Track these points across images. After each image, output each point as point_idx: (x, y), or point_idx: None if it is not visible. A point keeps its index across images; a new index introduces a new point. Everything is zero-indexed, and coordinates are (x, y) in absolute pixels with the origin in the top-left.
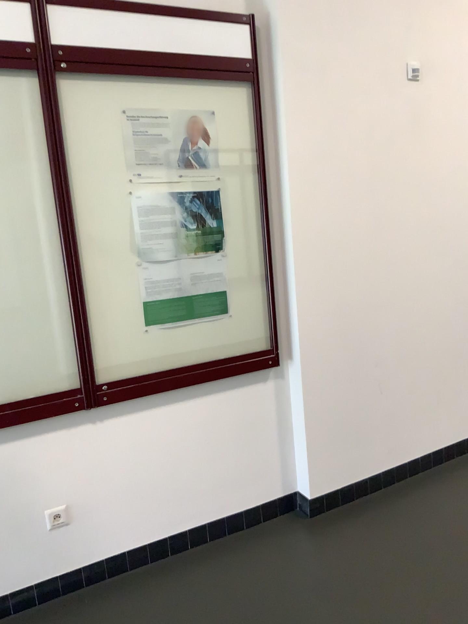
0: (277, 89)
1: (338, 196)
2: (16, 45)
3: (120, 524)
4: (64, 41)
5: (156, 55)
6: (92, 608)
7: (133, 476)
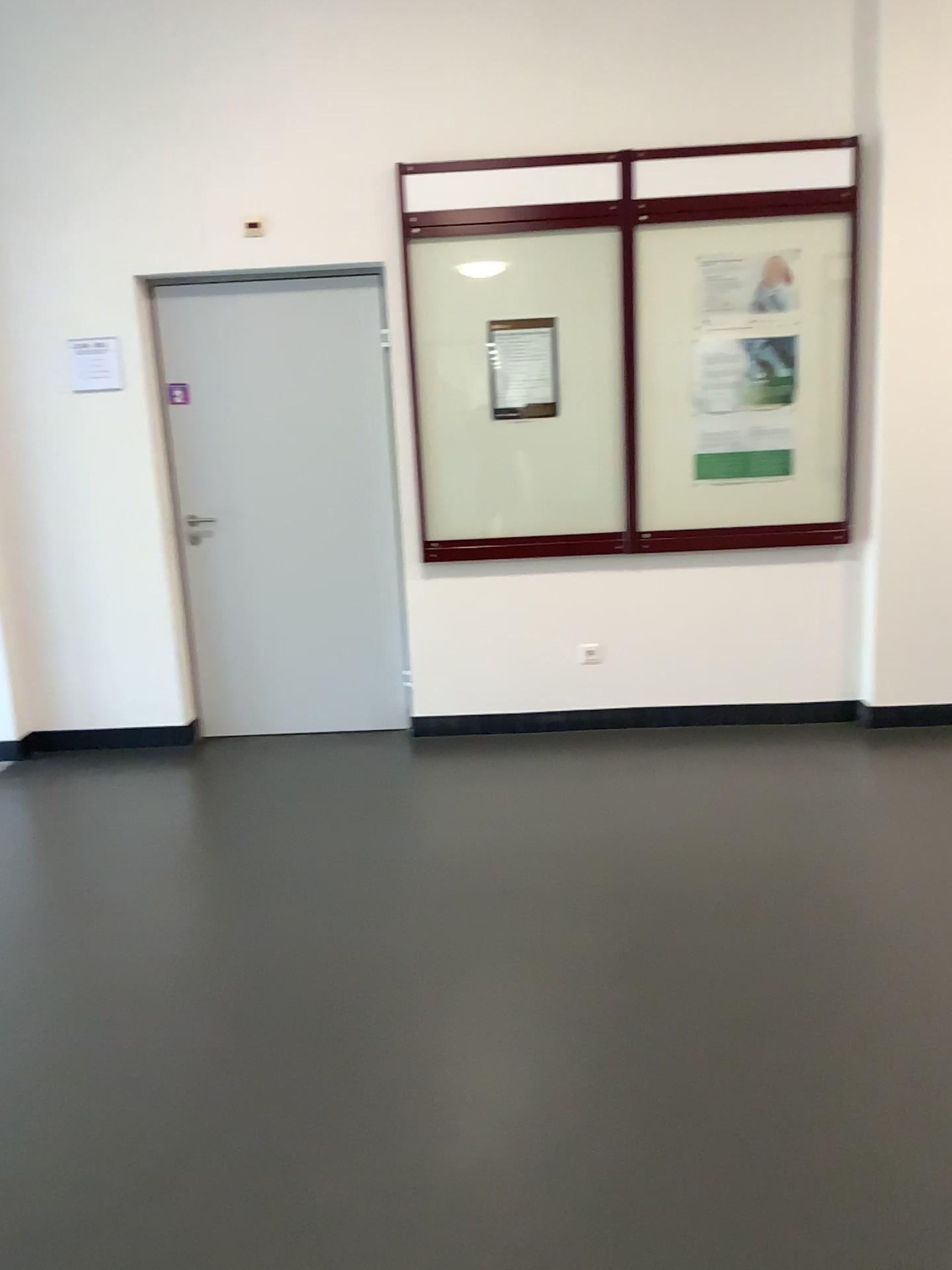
0: (880, 219)
1: None
2: (603, 205)
3: (649, 678)
4: (646, 195)
5: (737, 198)
6: (612, 740)
7: (668, 632)
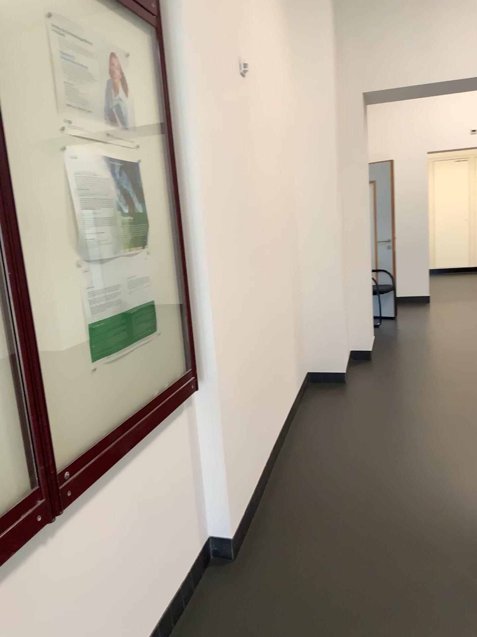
0: (174, 46)
1: (219, 186)
2: None
3: None
4: None
5: None
6: None
7: (94, 604)
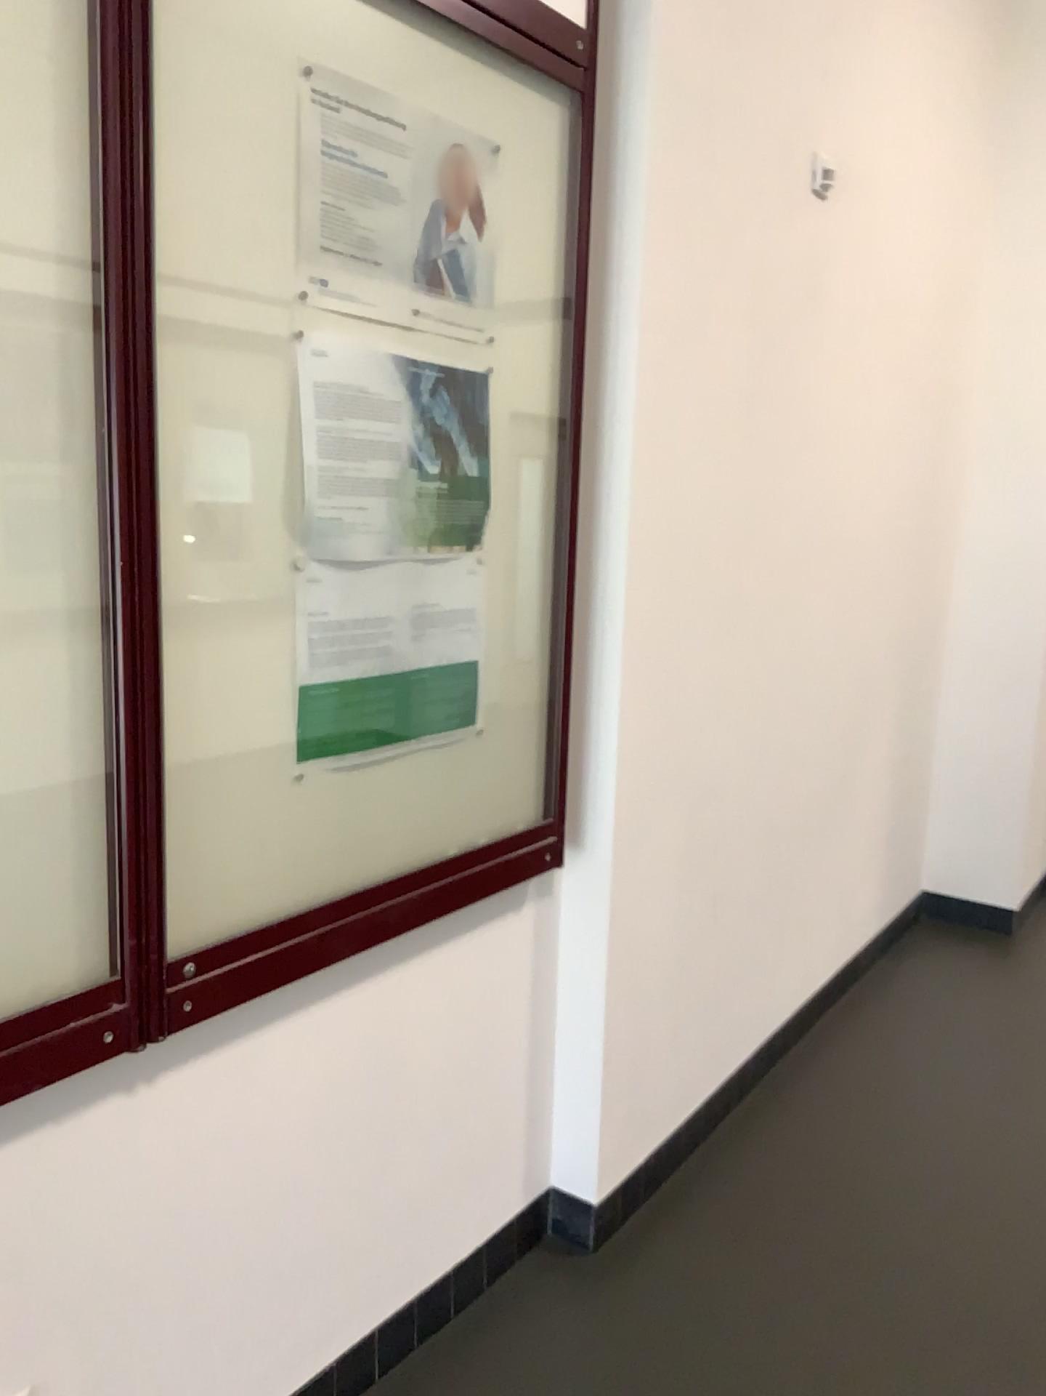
0: (624, 132)
1: (700, 437)
2: None
3: None
4: None
5: None
6: None
7: (222, 1238)
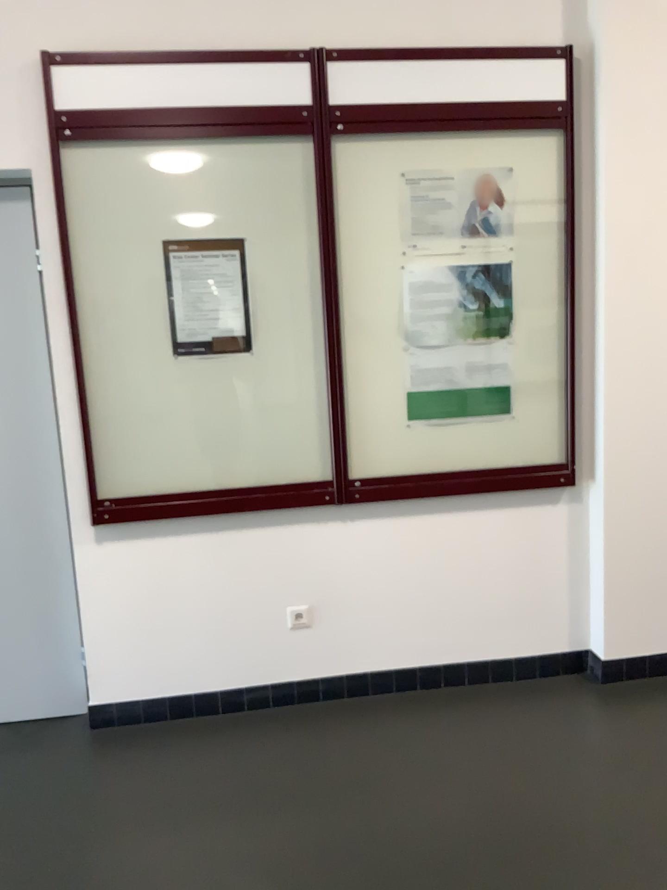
0: (596, 136)
1: None
2: (293, 110)
3: (364, 640)
4: (342, 100)
5: (444, 107)
6: (326, 720)
7: (383, 589)
